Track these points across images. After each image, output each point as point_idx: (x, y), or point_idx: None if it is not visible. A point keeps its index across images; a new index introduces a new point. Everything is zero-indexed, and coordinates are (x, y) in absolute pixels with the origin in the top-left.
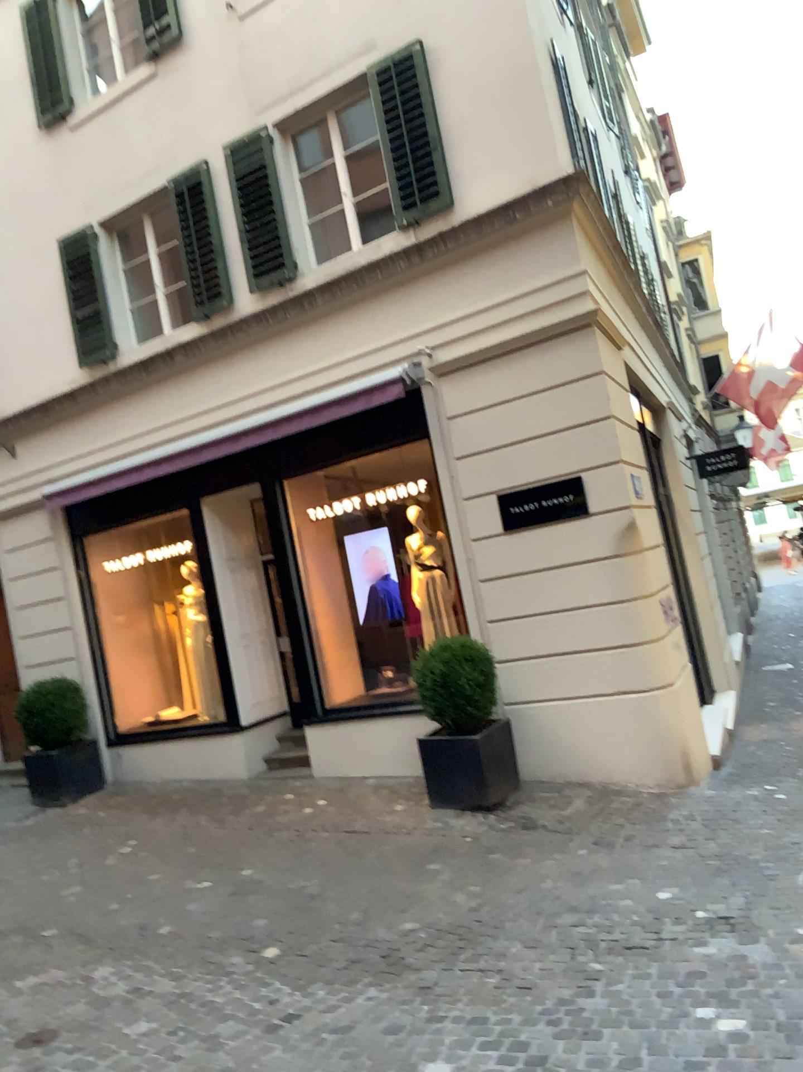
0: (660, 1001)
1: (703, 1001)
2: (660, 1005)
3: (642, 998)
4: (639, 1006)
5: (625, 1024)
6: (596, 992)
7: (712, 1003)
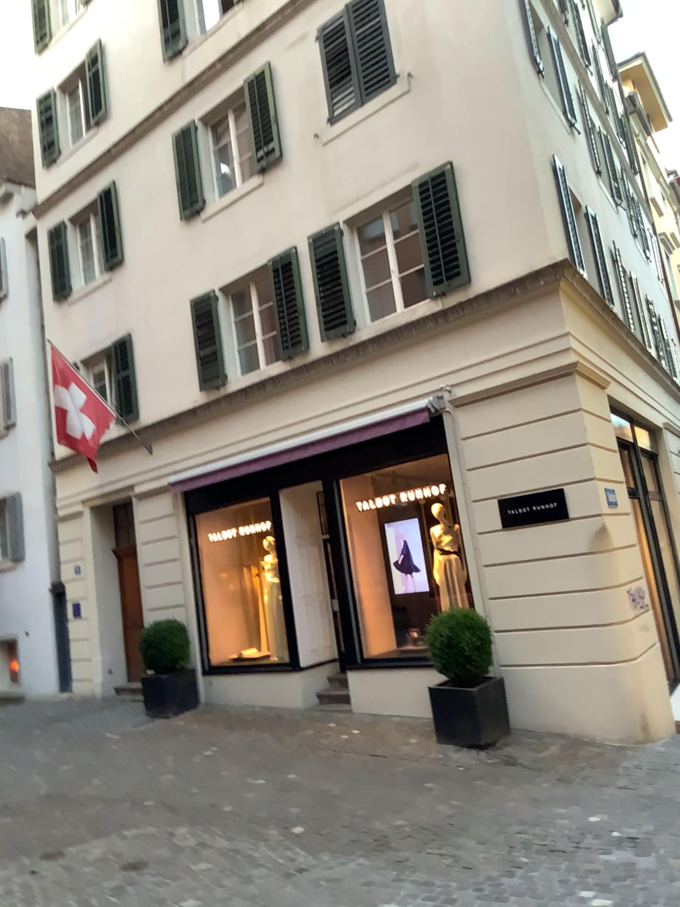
0: (557, 883)
1: (587, 886)
2: (556, 885)
3: (545, 880)
4: (541, 885)
5: (527, 894)
6: (515, 874)
7: (593, 887)
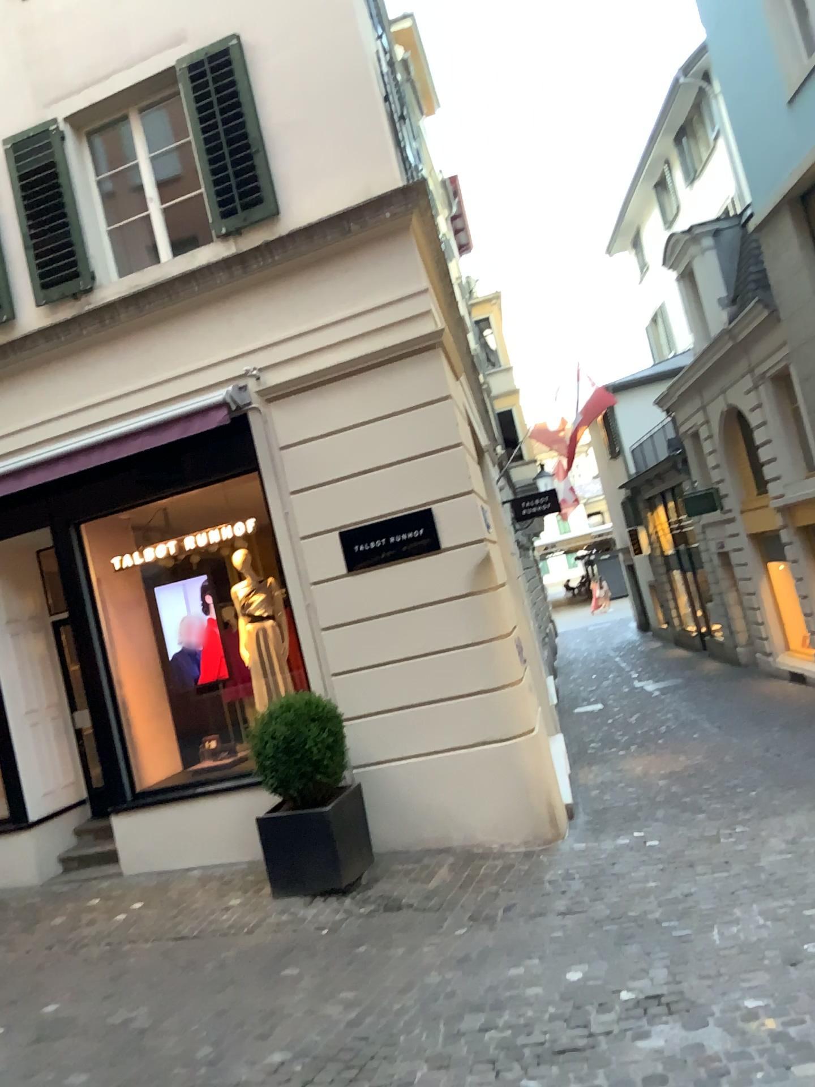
0: None
1: None
2: None
3: None
4: None
5: None
6: None
7: None
